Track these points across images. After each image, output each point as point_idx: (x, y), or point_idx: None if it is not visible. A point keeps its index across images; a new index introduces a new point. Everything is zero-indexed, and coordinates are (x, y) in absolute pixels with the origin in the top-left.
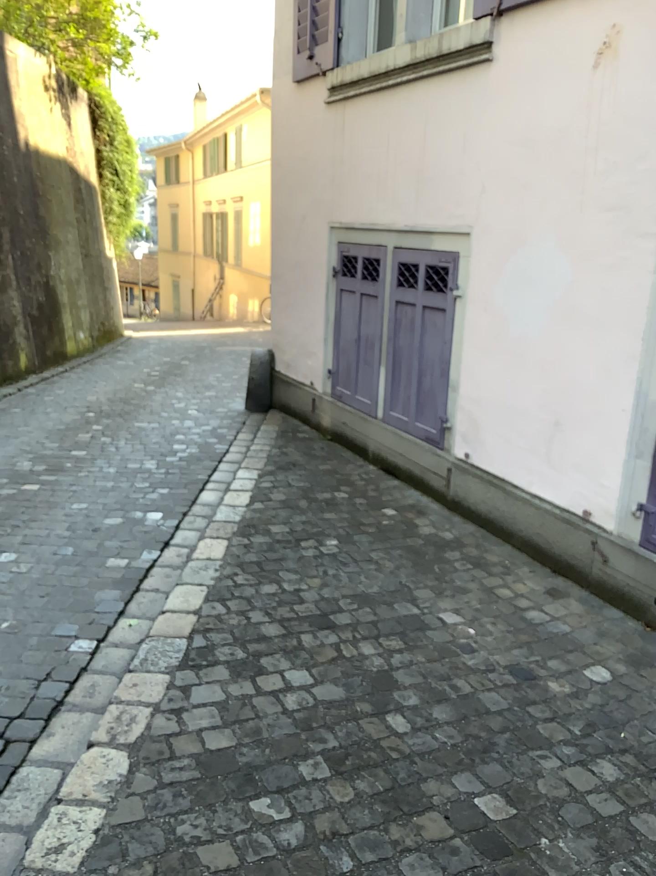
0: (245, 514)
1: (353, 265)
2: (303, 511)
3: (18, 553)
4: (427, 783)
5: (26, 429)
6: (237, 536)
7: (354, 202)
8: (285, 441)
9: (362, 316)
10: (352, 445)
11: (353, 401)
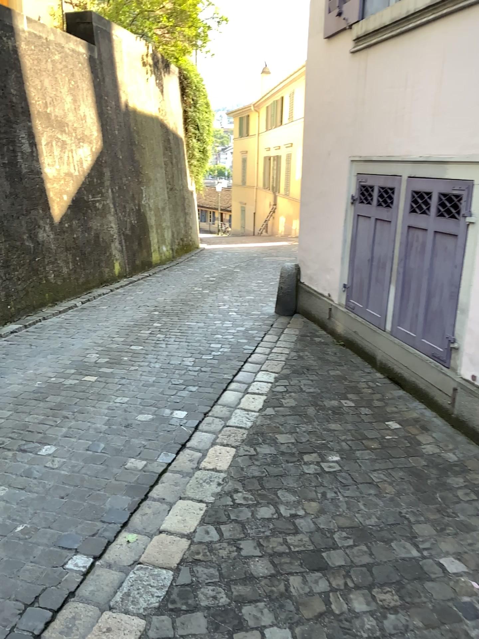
0: (257, 420)
1: (370, 194)
2: (311, 420)
3: (57, 447)
4: None
5: (103, 324)
6: (246, 444)
7: (373, 138)
8: (304, 346)
9: (376, 240)
10: (363, 353)
11: (365, 314)
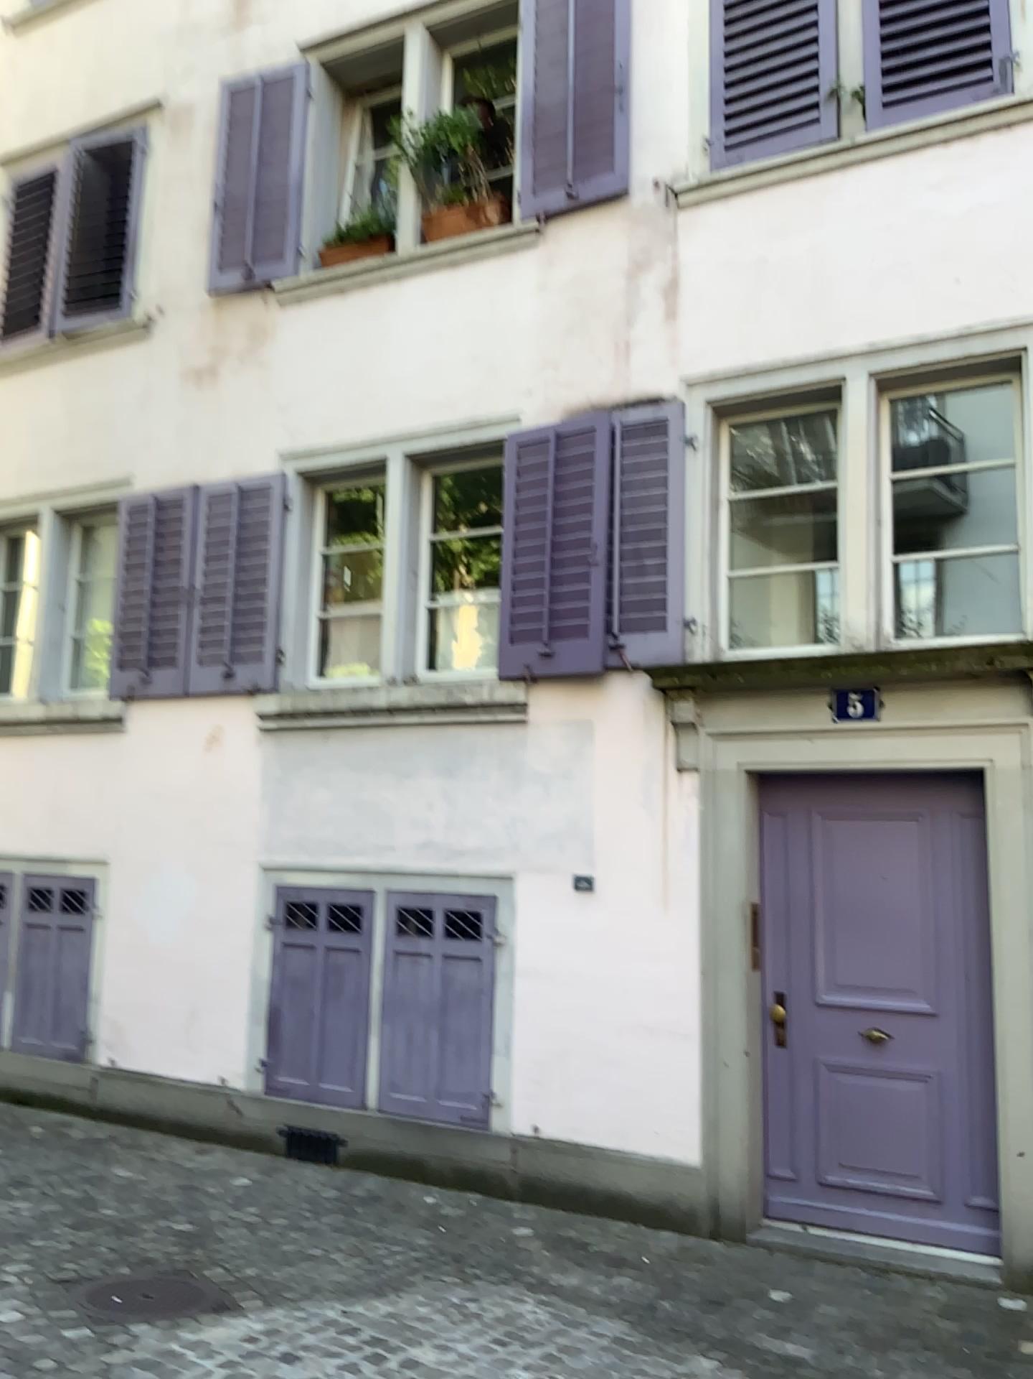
0: None
1: None
2: None
3: None
4: (142, 1226)
5: None
6: None
7: None
8: None
9: None
10: None
11: None
